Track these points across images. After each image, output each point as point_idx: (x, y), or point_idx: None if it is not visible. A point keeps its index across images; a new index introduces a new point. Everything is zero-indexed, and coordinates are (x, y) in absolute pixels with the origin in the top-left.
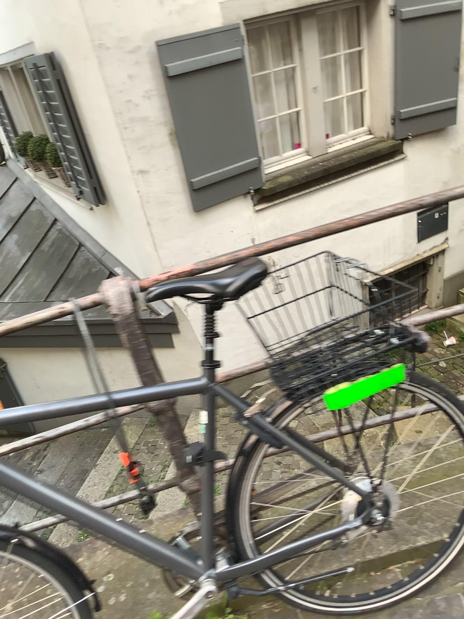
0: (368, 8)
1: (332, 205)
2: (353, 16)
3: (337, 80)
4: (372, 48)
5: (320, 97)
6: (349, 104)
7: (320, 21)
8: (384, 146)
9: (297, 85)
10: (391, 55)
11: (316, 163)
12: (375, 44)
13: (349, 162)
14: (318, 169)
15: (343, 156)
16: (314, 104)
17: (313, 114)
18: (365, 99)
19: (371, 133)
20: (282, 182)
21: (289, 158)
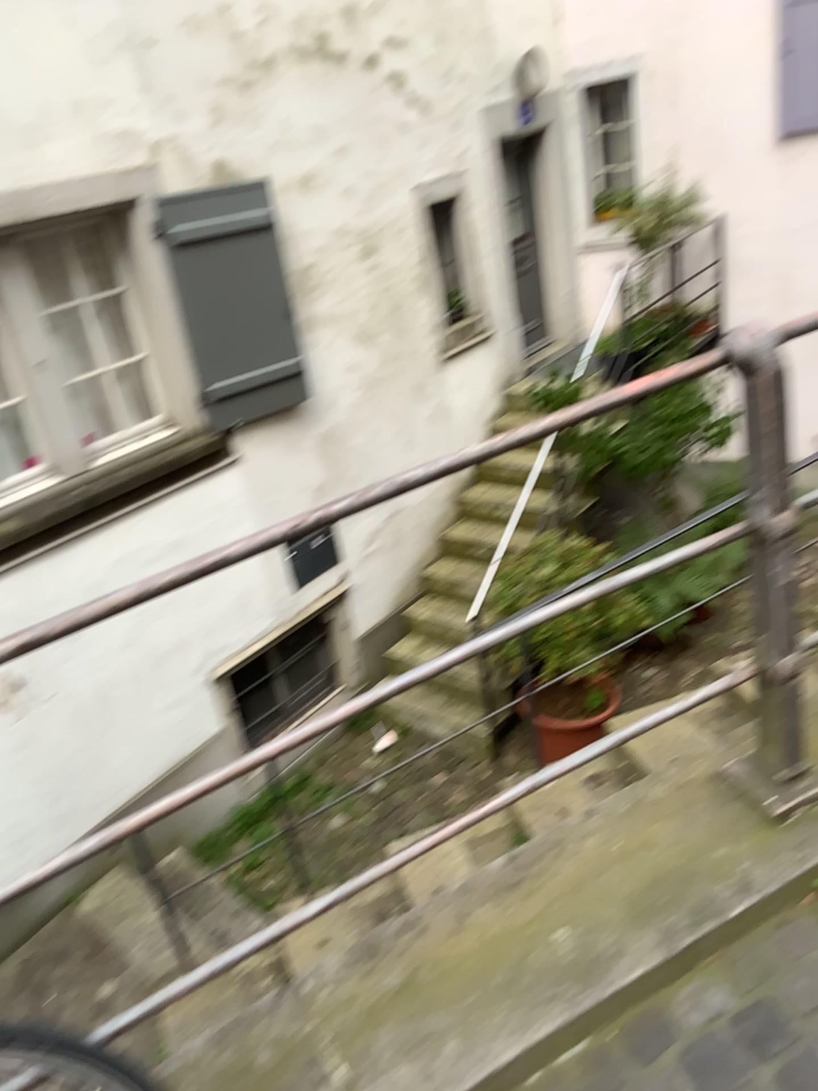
0: (117, 227)
1: (115, 558)
2: (93, 242)
3: (88, 344)
4: (137, 289)
5: (58, 376)
6: (121, 381)
7: (32, 252)
8: (193, 445)
9: (8, 360)
10: (169, 300)
11: (69, 489)
12: (140, 283)
13: (134, 479)
14: (76, 500)
15: (121, 471)
16: (47, 389)
17: (50, 406)
18: (147, 371)
19: (169, 425)
20: (6, 533)
21: (17, 488)
